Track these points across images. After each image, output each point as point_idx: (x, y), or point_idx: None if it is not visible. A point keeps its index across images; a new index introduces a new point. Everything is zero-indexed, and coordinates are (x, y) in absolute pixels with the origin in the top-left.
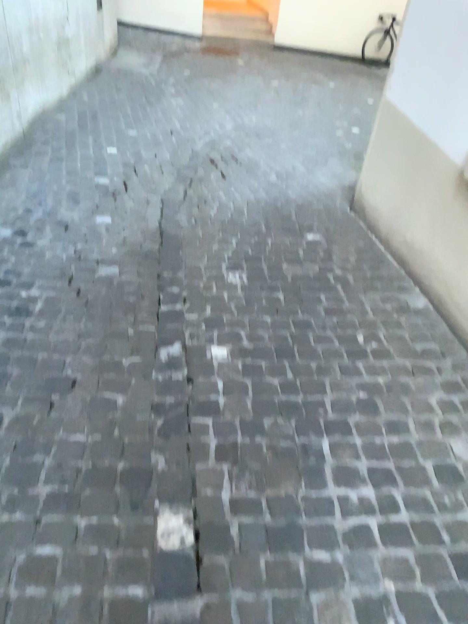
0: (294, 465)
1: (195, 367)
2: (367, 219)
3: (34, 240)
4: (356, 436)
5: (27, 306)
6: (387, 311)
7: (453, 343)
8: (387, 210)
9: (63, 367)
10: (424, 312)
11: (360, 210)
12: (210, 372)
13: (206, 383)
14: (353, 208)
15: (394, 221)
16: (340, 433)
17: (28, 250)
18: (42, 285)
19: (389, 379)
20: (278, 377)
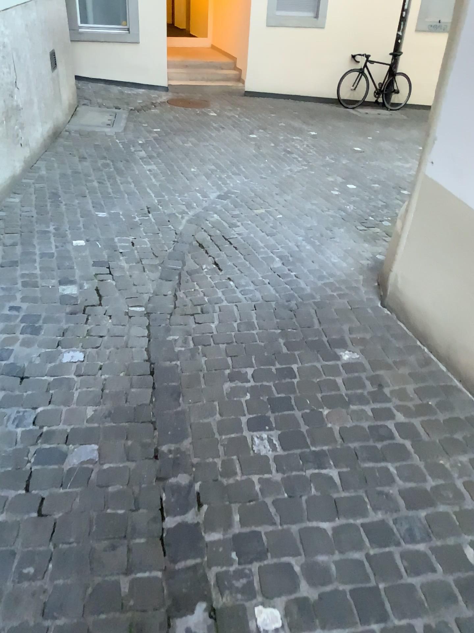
0: None
1: None
2: (410, 322)
3: None
4: None
5: None
6: None
7: None
8: (443, 319)
9: None
10: None
11: (396, 308)
12: None
13: None
14: (386, 304)
15: (461, 338)
16: None
17: None
18: None
19: None
20: None
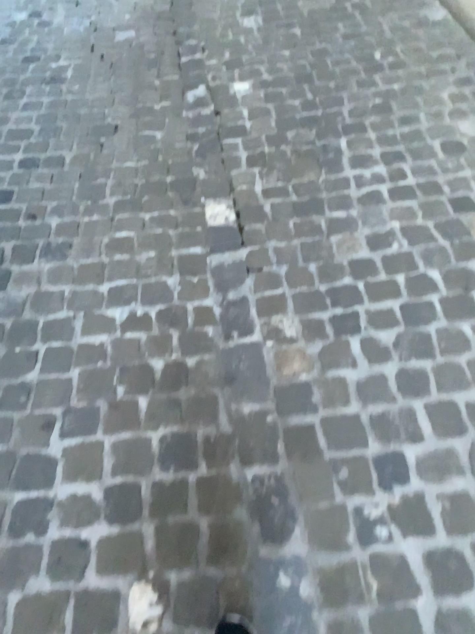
0: (316, 161)
1: (222, 104)
2: None
3: (50, 21)
4: (371, 134)
5: (60, 77)
6: (405, 30)
7: (472, 49)
8: None
9: (105, 119)
10: (444, 25)
11: None
12: (235, 105)
13: (233, 115)
14: None
15: None
16: (357, 134)
17: (47, 30)
18: (69, 57)
19: (404, 87)
20: (299, 100)
